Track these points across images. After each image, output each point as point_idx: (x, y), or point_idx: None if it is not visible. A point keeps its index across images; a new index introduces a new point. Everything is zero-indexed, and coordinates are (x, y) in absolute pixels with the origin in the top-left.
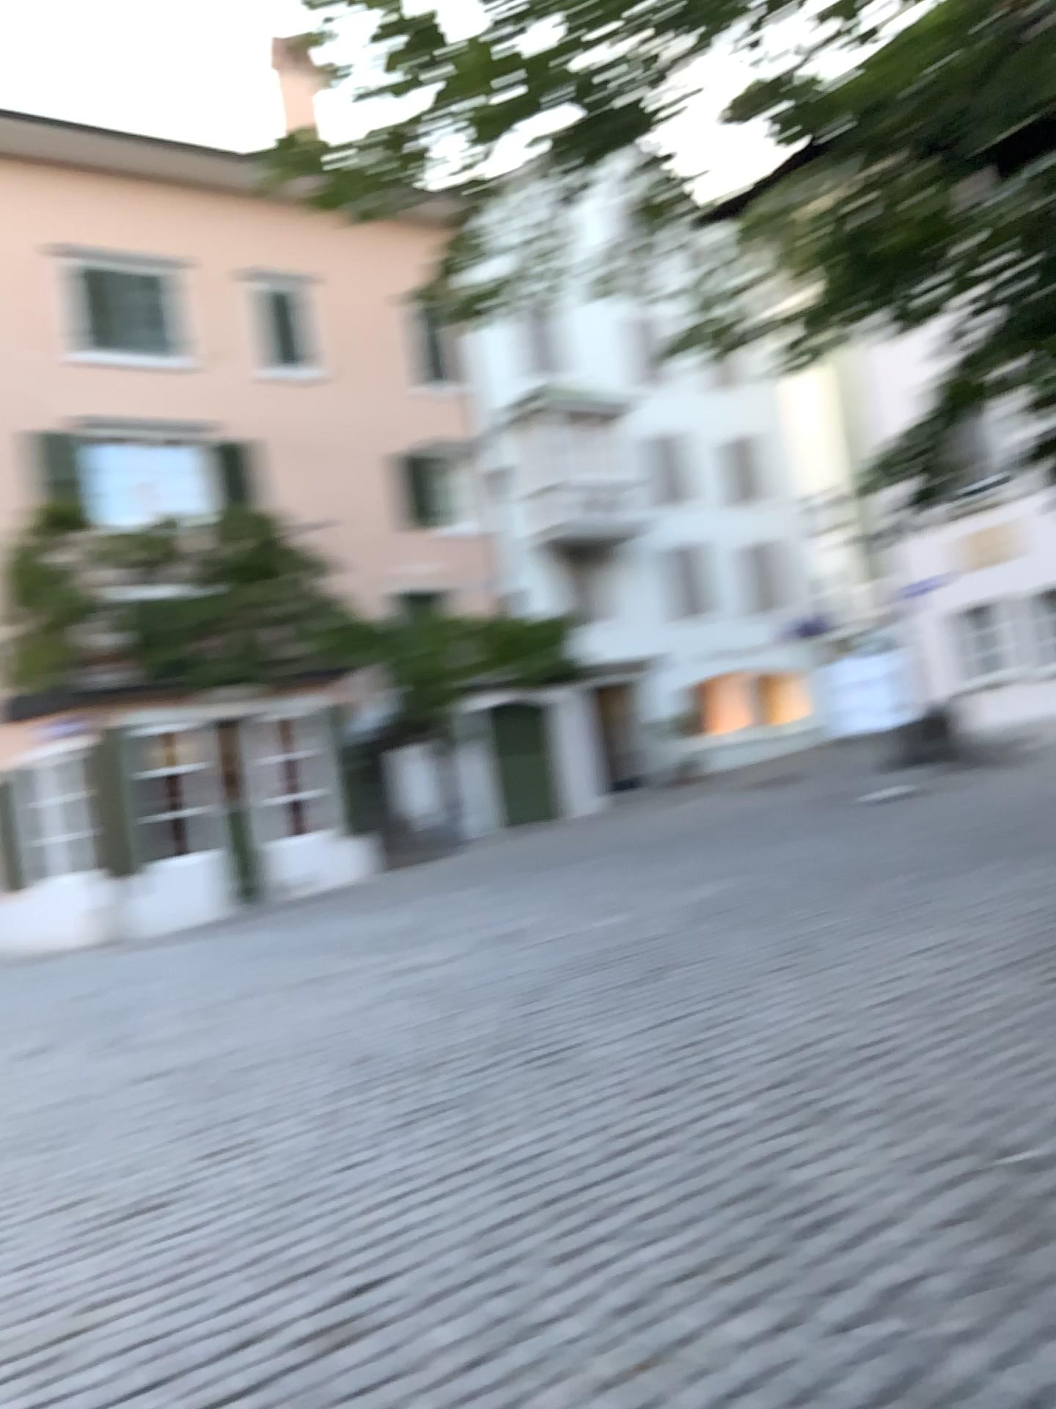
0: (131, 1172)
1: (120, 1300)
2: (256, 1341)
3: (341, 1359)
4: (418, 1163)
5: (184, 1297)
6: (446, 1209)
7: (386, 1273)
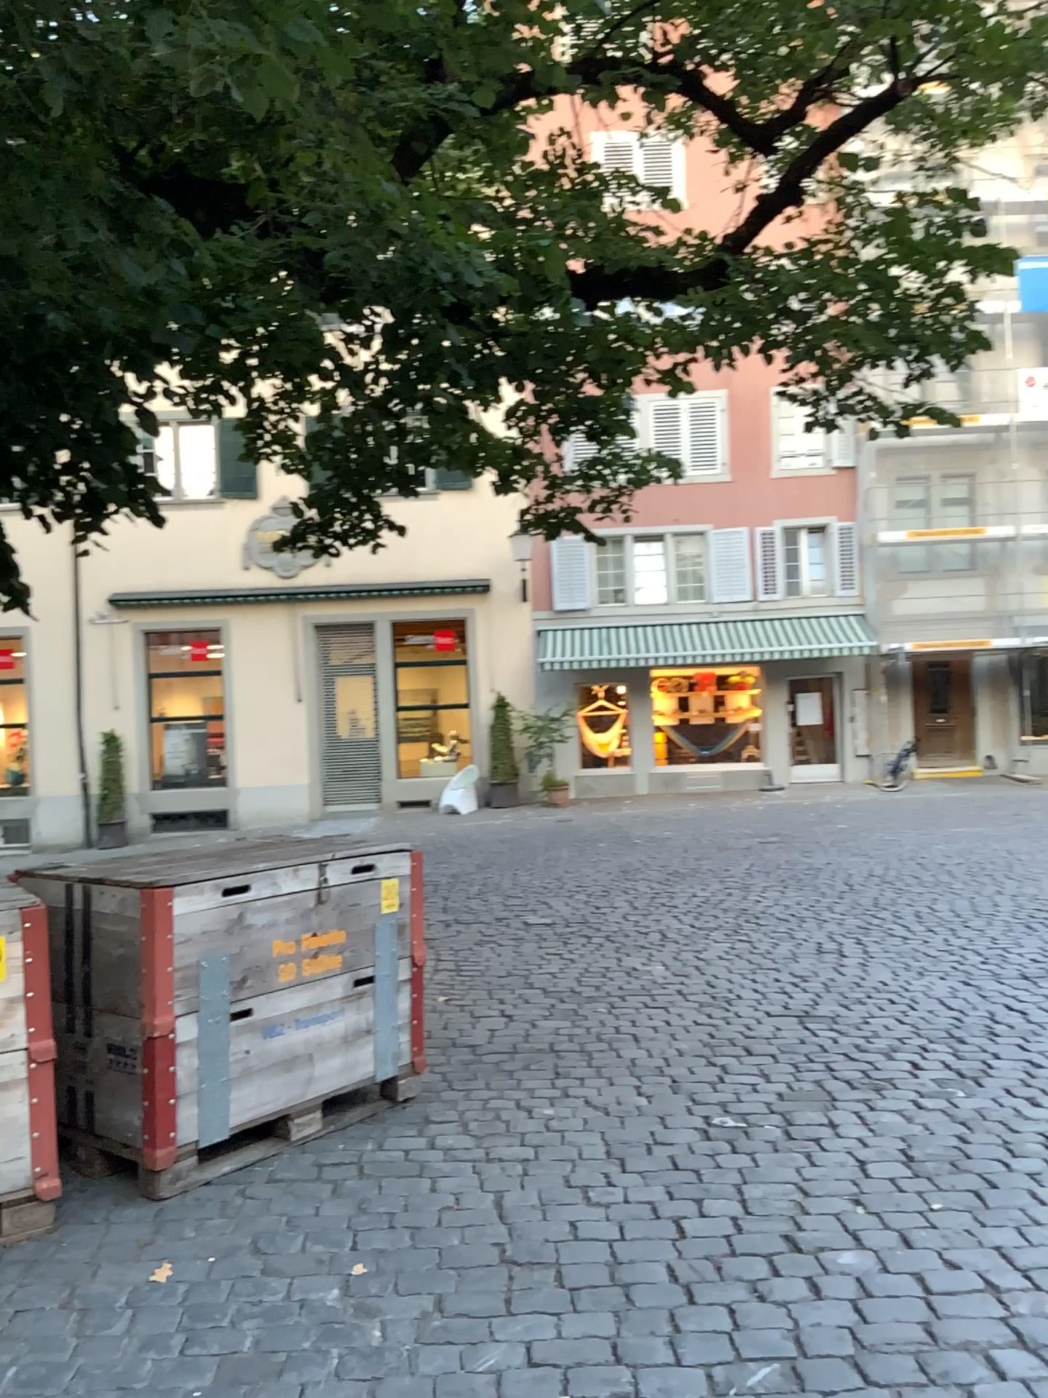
0: None
1: None
2: None
3: None
4: None
5: None
6: None
7: None
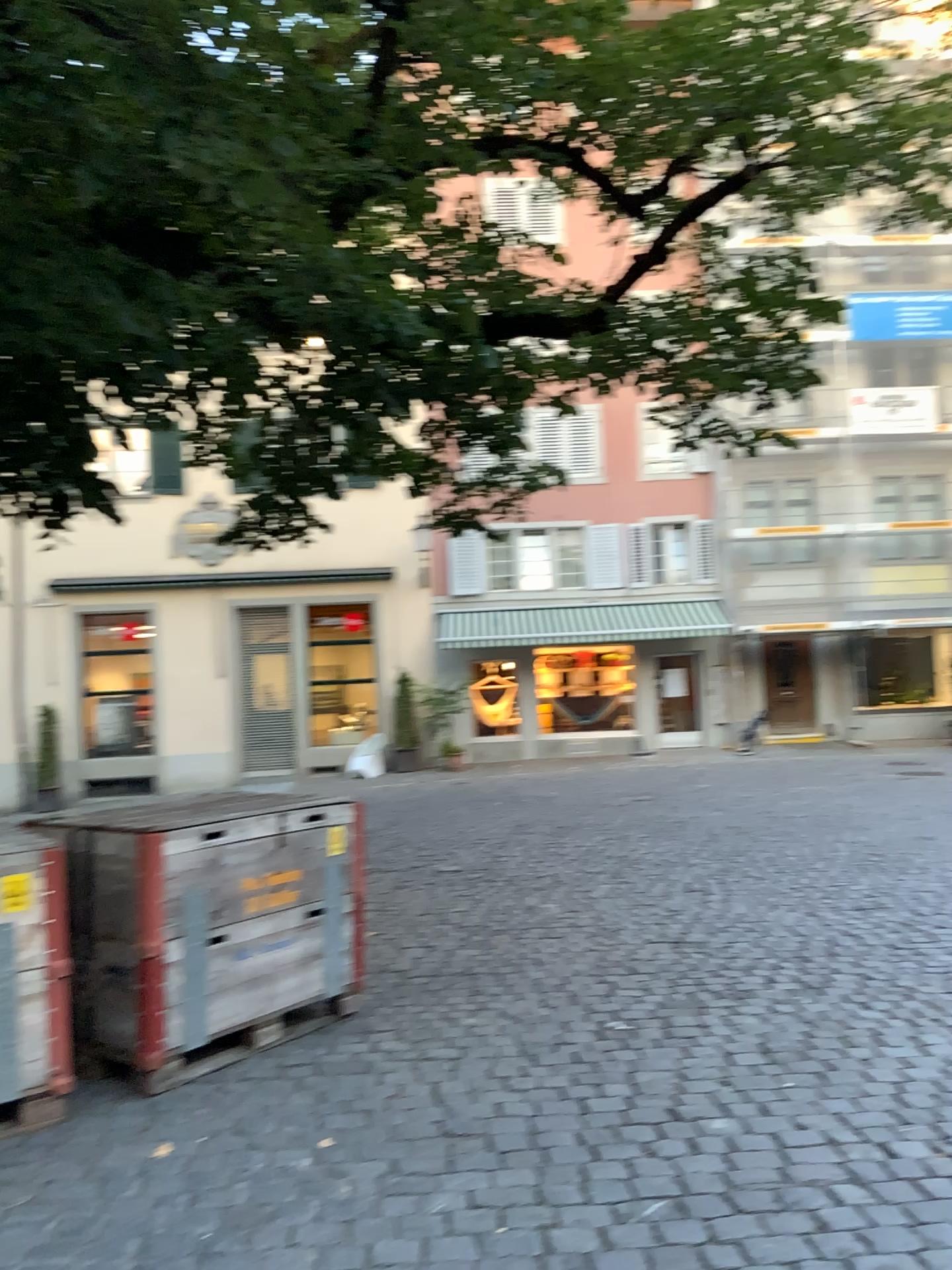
0: None
1: None
2: None
3: None
4: None
5: None
6: None
7: None
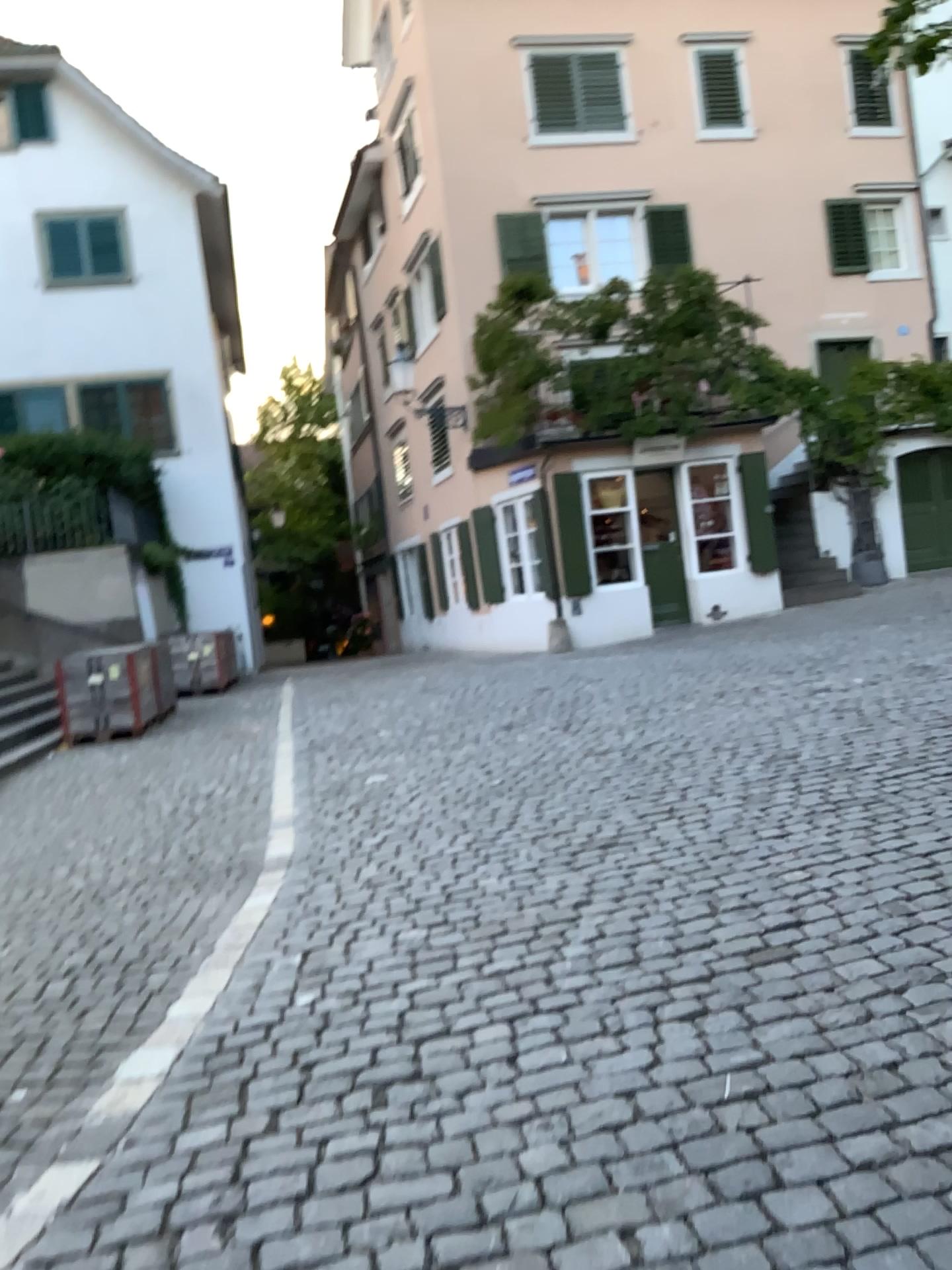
0: (596, 818)
1: (595, 904)
2: (702, 947)
3: (769, 970)
4: (833, 842)
5: (644, 909)
6: (858, 879)
7: (807, 917)
